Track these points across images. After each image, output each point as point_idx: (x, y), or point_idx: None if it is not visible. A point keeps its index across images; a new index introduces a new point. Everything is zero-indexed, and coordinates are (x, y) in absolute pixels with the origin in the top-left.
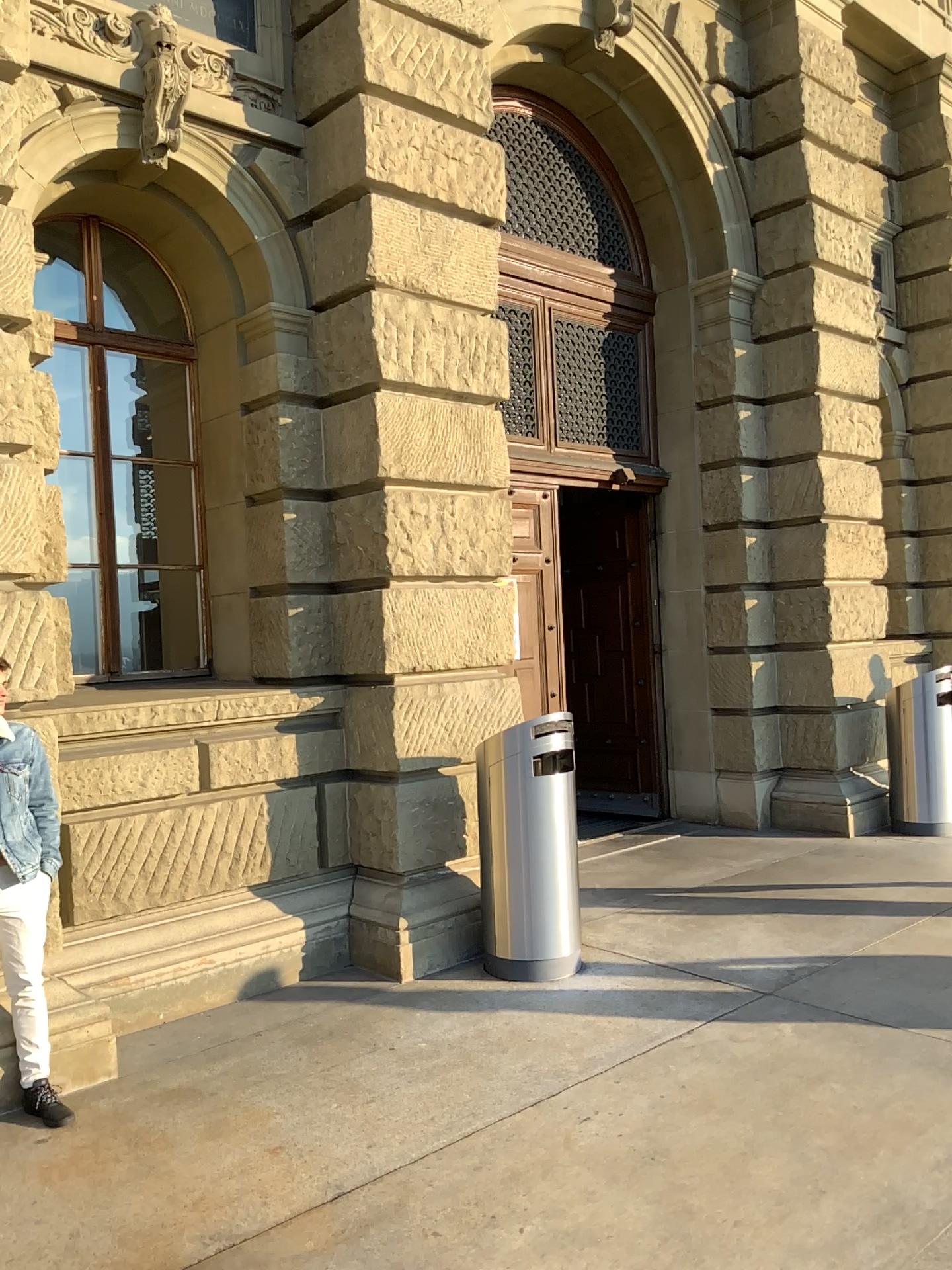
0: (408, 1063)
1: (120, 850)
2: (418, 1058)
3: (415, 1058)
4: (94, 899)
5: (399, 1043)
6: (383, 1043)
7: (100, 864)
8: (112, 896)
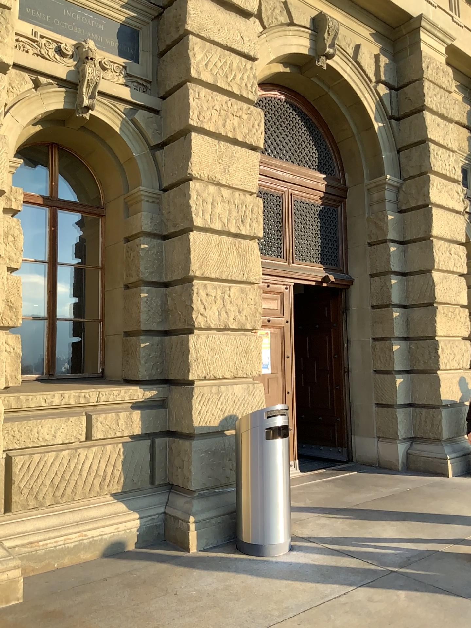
0: (182, 605)
1: (40, 471)
2: (188, 601)
3: (186, 601)
4: (23, 498)
5: (180, 591)
6: (171, 590)
7: (28, 479)
8: (33, 497)
